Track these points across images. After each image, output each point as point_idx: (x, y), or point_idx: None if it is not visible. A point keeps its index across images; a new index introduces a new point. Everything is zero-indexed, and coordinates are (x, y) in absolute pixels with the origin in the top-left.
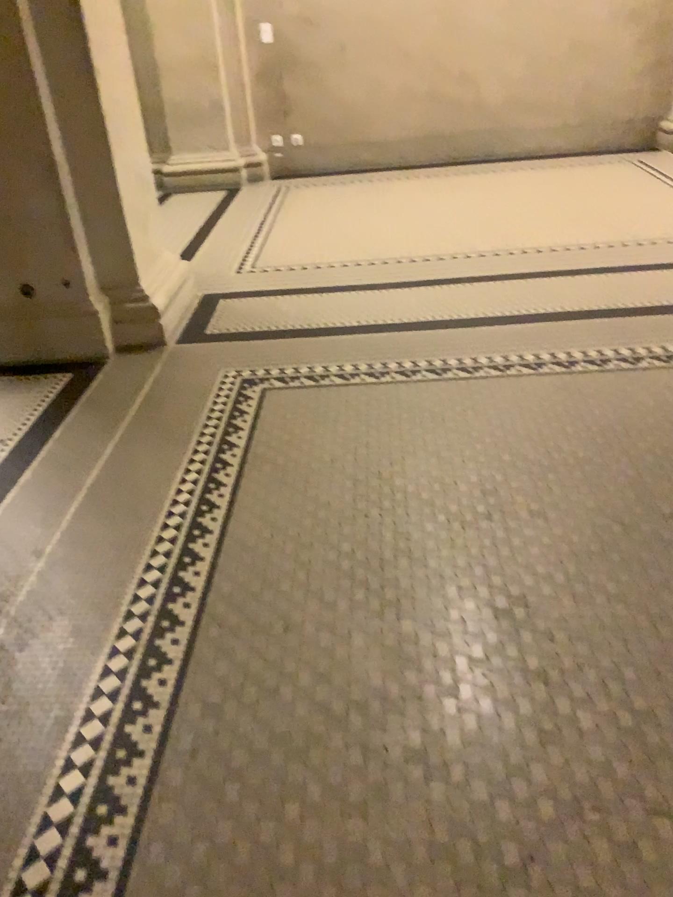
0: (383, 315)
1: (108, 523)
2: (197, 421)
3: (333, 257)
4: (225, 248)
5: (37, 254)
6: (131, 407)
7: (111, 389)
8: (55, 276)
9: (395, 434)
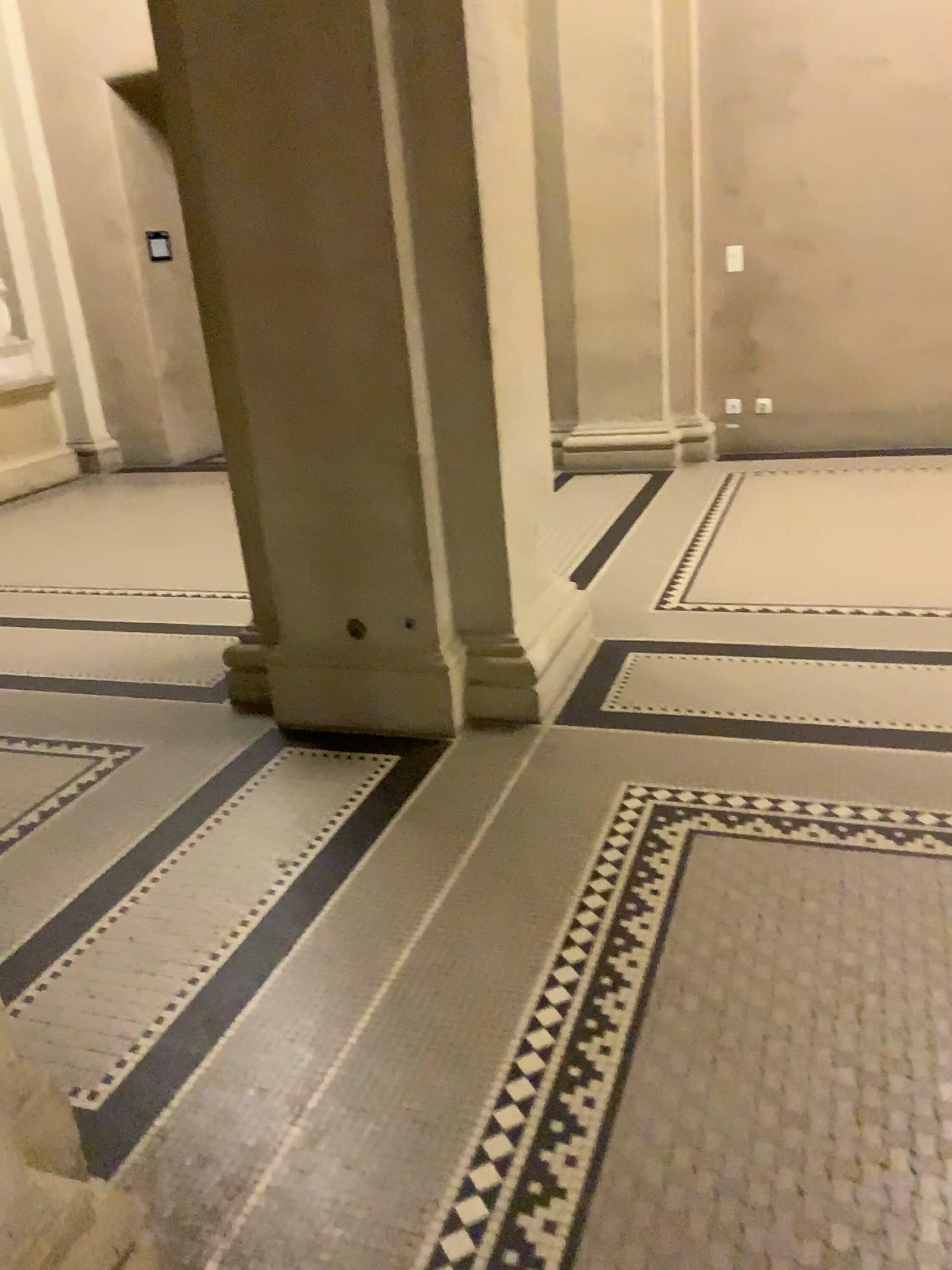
0: (902, 714)
1: (411, 1070)
2: (577, 883)
3: (814, 598)
4: (642, 569)
5: (373, 579)
6: (475, 838)
7: (449, 797)
8: (393, 612)
9: (934, 977)
